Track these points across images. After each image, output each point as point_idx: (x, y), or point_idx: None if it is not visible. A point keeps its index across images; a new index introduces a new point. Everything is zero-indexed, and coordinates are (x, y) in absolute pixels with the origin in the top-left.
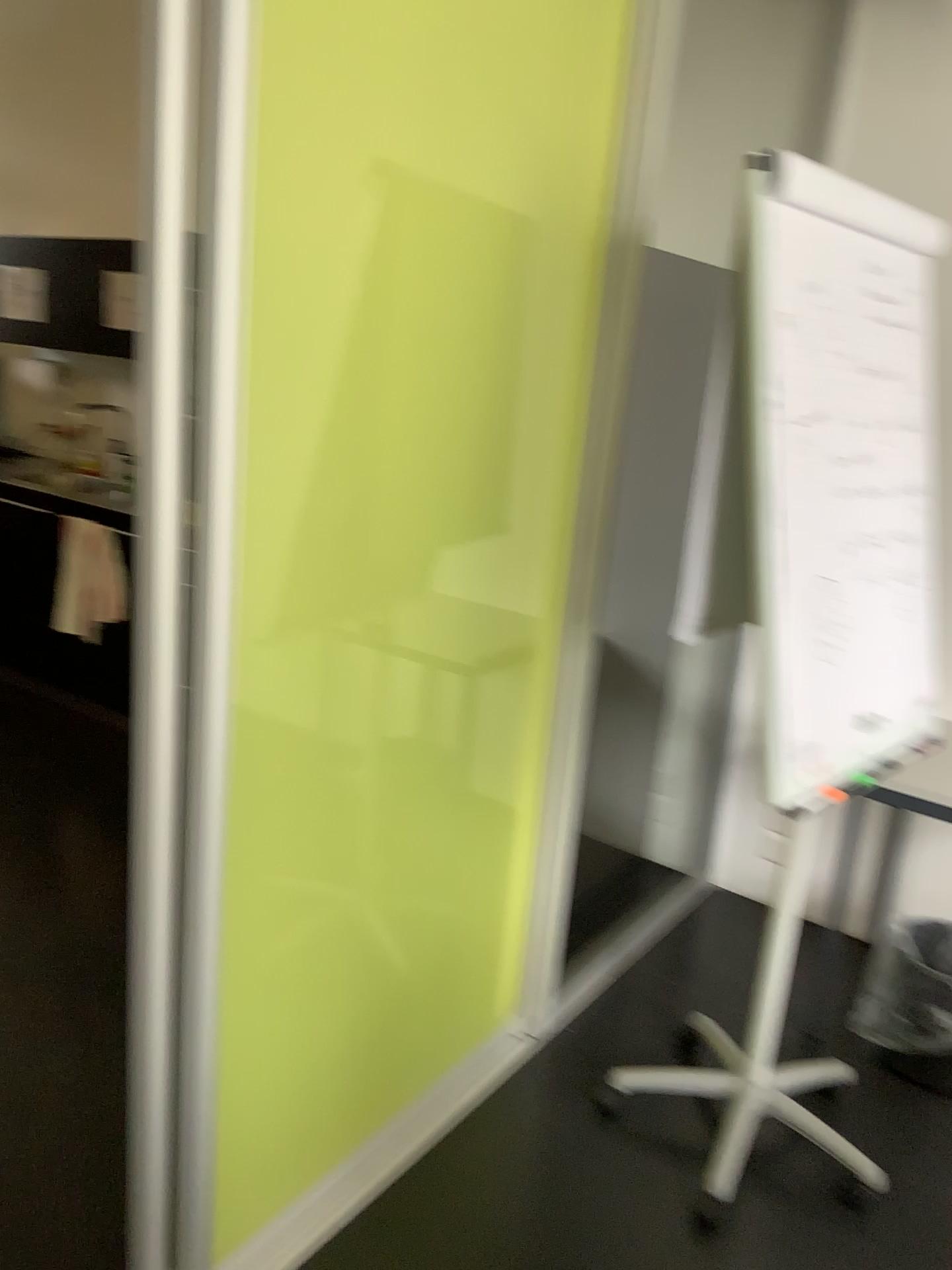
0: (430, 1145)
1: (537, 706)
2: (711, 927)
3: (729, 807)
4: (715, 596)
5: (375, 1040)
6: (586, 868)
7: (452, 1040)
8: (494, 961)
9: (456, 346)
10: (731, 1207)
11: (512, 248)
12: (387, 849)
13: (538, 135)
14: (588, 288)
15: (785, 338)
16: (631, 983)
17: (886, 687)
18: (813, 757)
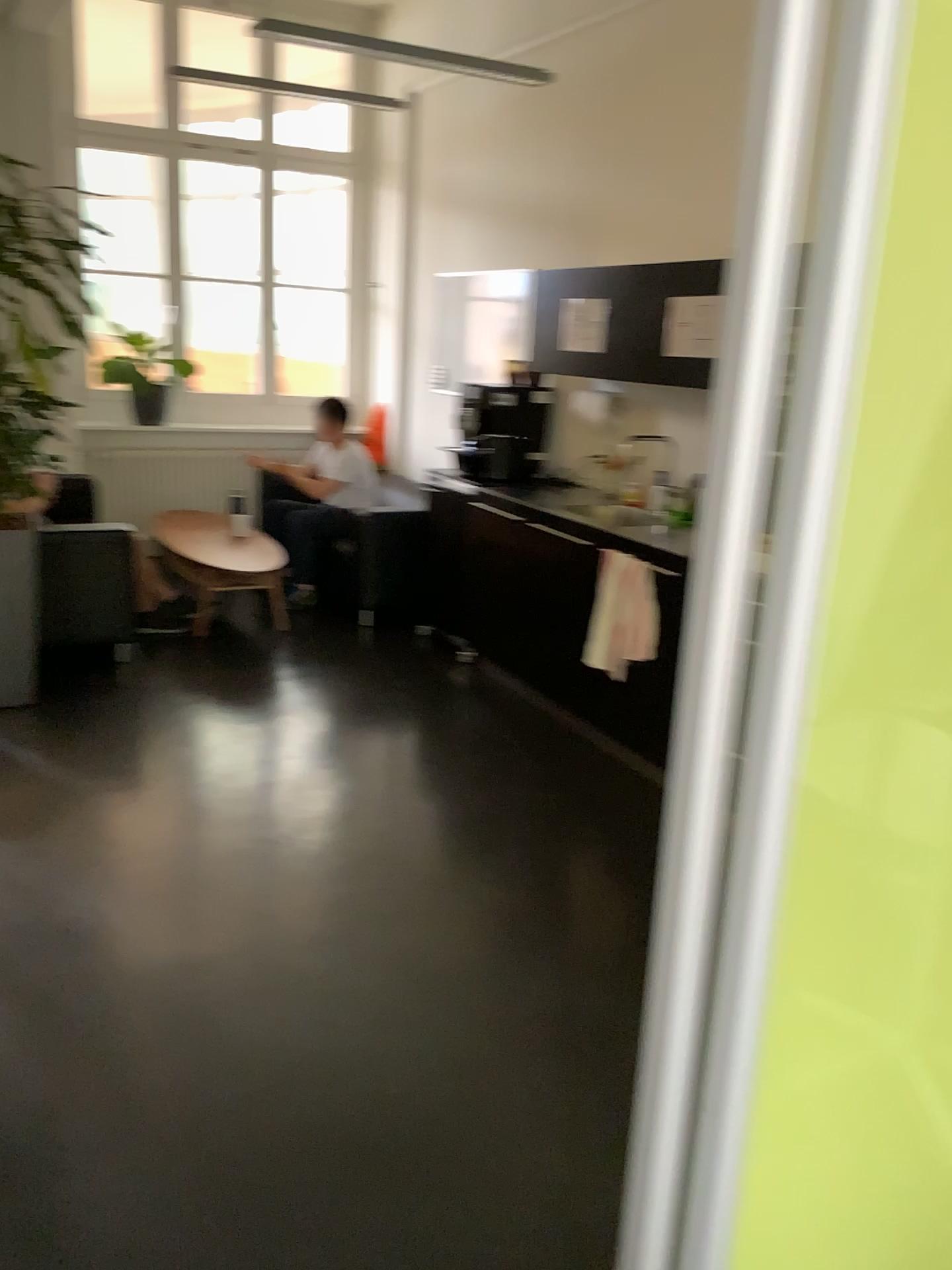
0: None
1: None
2: None
3: None
4: None
5: None
6: None
7: None
8: None
9: None
10: None
11: None
12: None
13: None
14: None
15: None
16: None
17: None
18: None
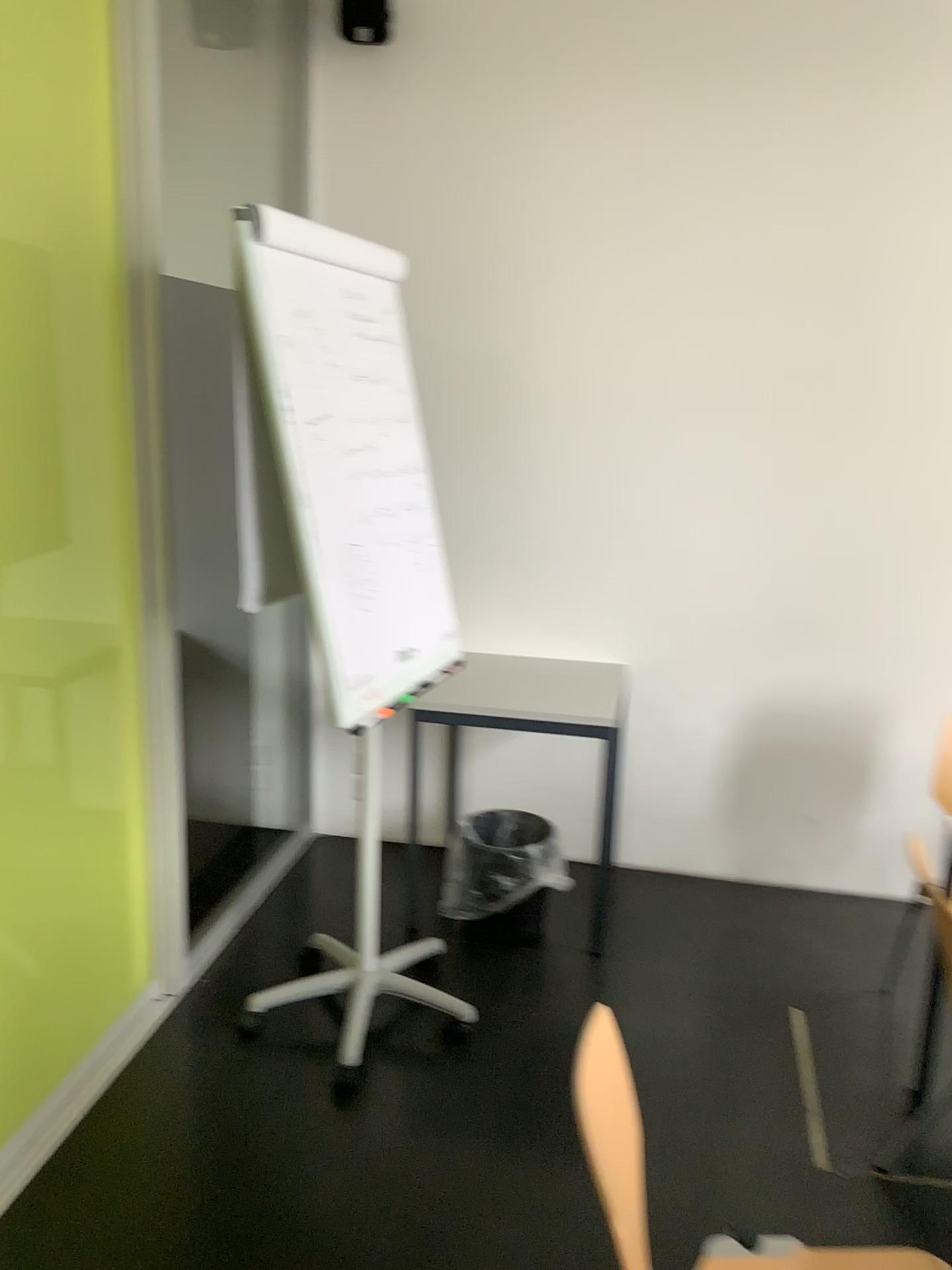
0: (91, 1100)
1: (128, 690)
2: (317, 867)
3: (317, 762)
4: (268, 571)
5: (23, 1018)
6: (198, 842)
7: (96, 1006)
8: (124, 925)
9: (3, 379)
10: (359, 1066)
11: (42, 290)
12: (7, 838)
13: (50, 191)
14: (117, 320)
15: (288, 356)
16: (254, 927)
17: (412, 624)
18: (363, 687)
